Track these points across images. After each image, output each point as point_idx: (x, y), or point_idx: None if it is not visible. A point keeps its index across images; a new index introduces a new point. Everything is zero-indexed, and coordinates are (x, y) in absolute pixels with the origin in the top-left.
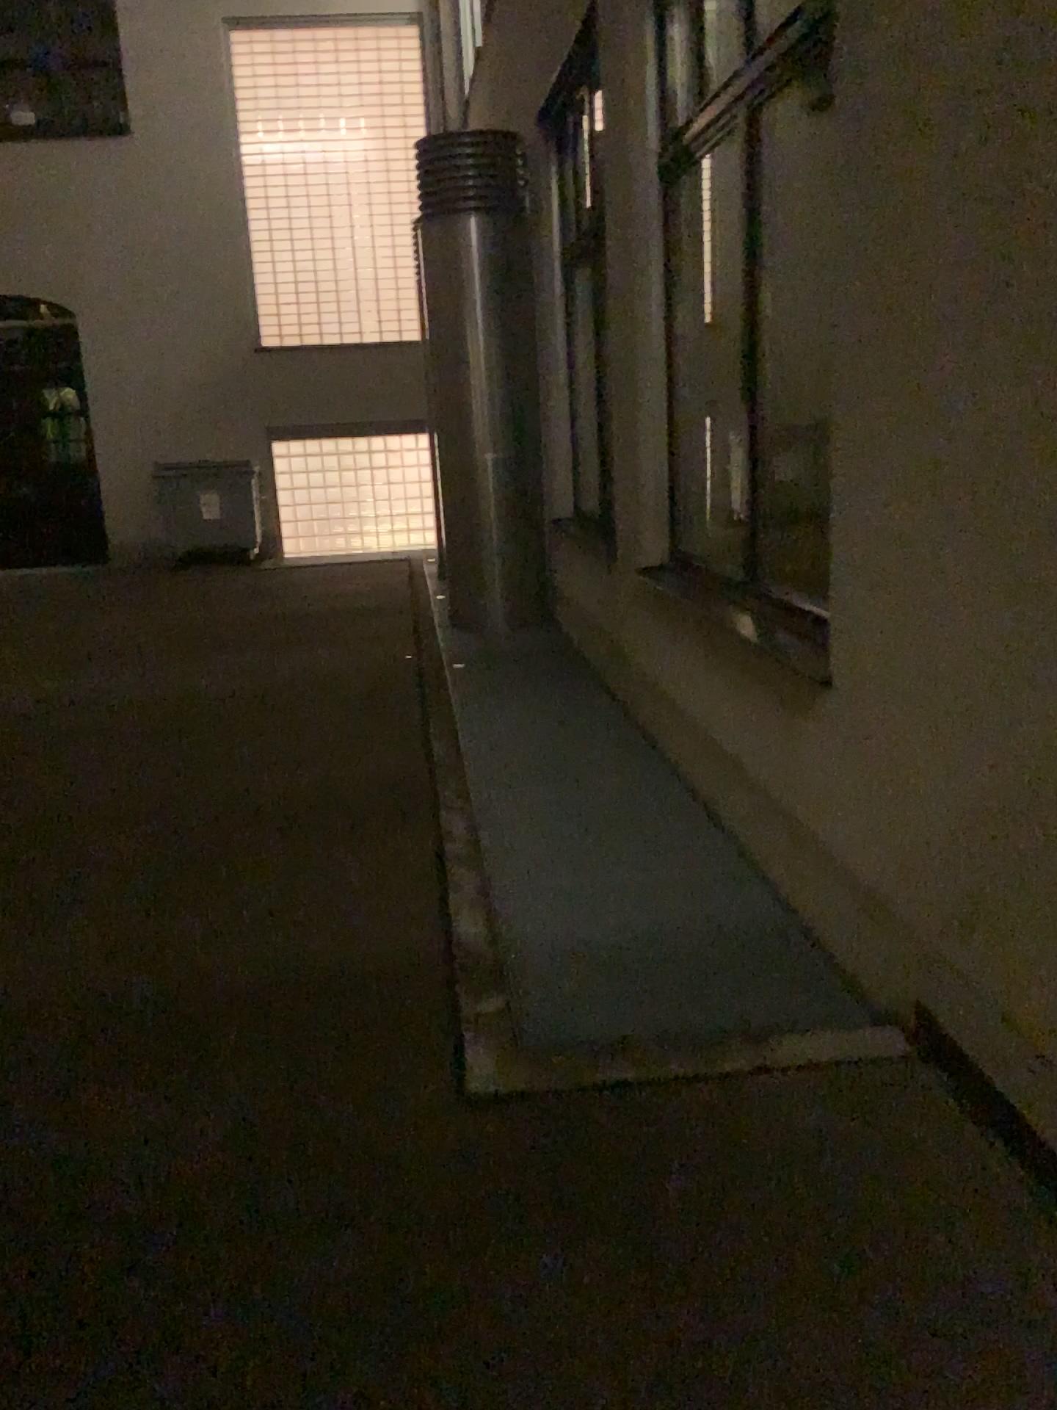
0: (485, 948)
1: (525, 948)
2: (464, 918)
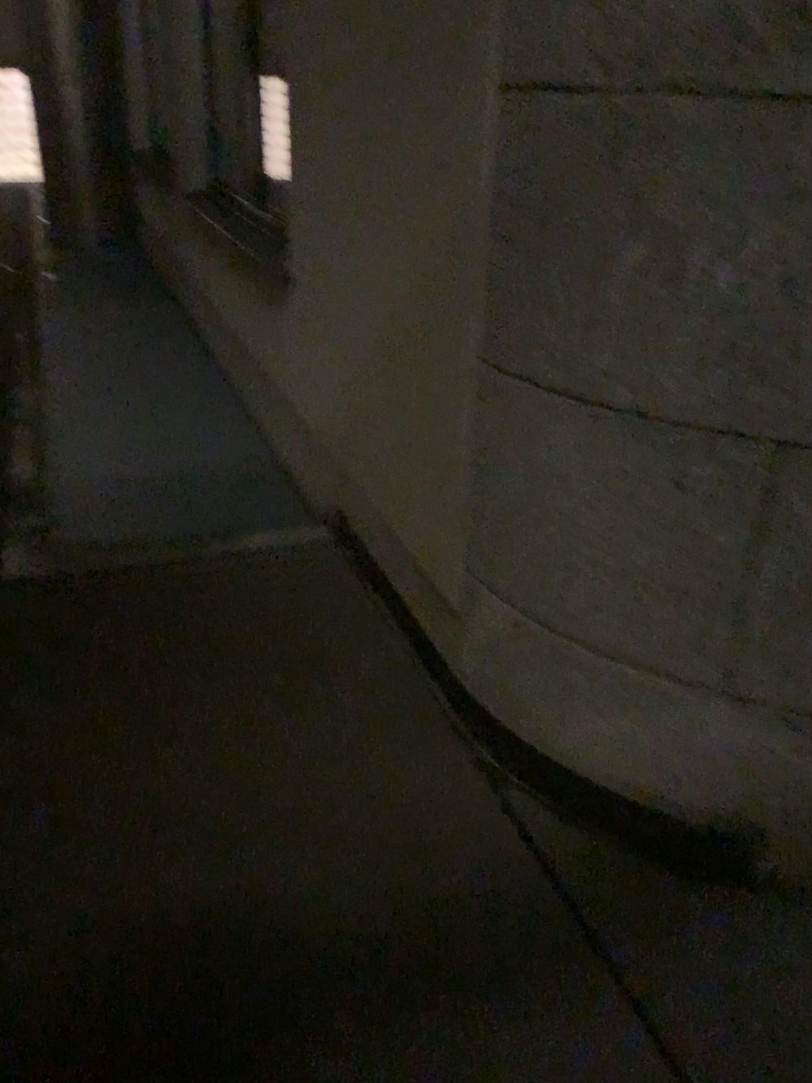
0: (25, 481)
1: (58, 480)
2: (13, 462)
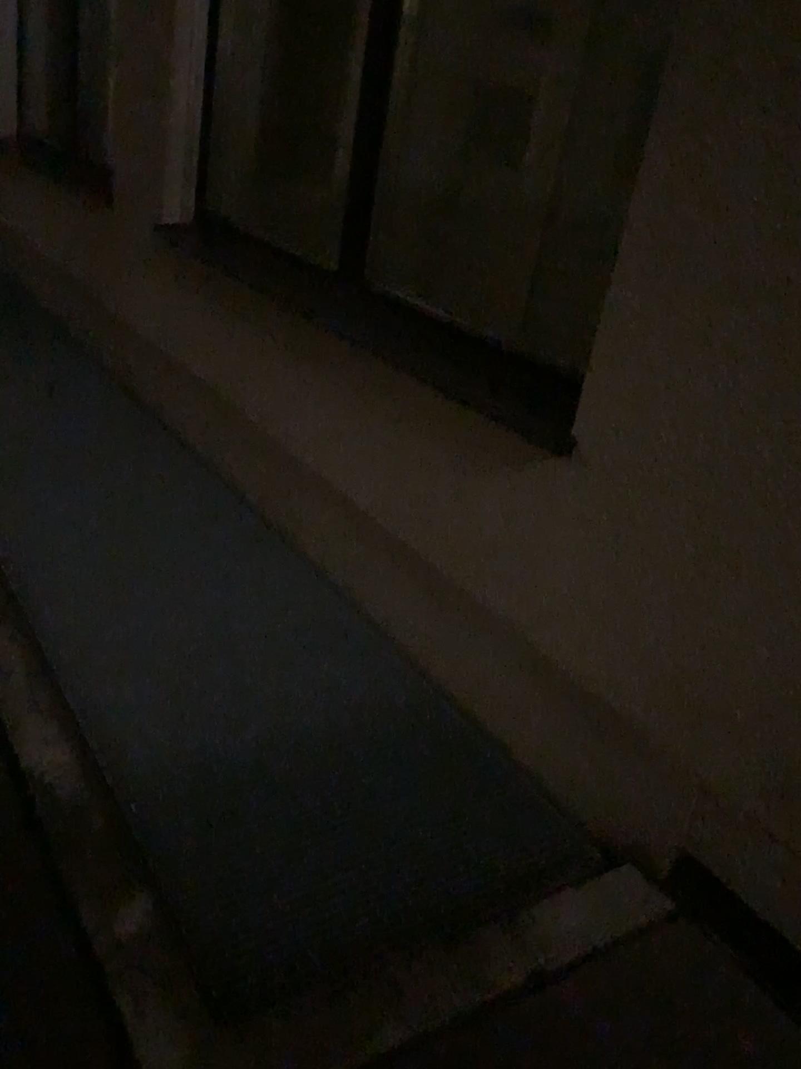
0: (88, 793)
1: (147, 785)
2: (33, 732)
